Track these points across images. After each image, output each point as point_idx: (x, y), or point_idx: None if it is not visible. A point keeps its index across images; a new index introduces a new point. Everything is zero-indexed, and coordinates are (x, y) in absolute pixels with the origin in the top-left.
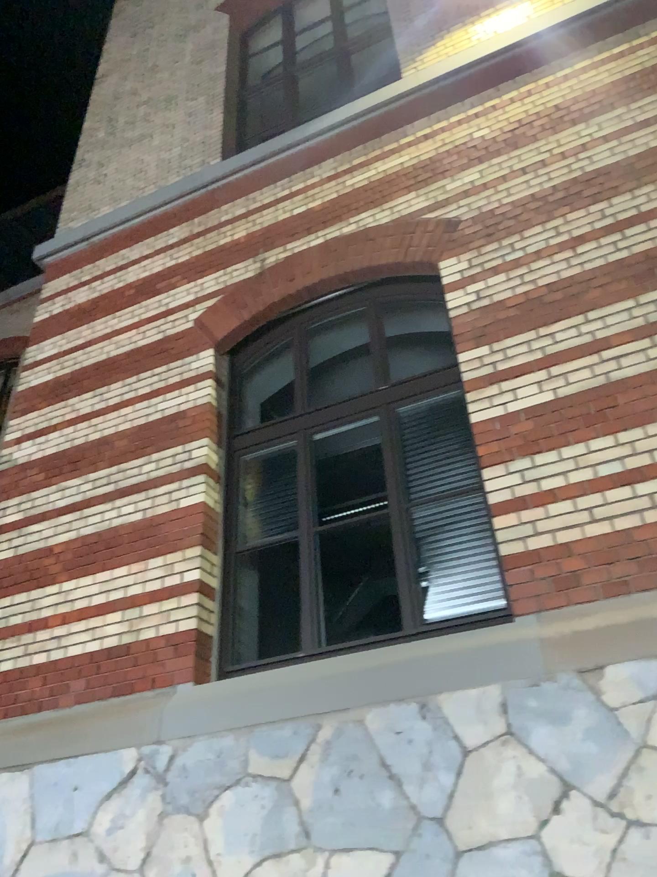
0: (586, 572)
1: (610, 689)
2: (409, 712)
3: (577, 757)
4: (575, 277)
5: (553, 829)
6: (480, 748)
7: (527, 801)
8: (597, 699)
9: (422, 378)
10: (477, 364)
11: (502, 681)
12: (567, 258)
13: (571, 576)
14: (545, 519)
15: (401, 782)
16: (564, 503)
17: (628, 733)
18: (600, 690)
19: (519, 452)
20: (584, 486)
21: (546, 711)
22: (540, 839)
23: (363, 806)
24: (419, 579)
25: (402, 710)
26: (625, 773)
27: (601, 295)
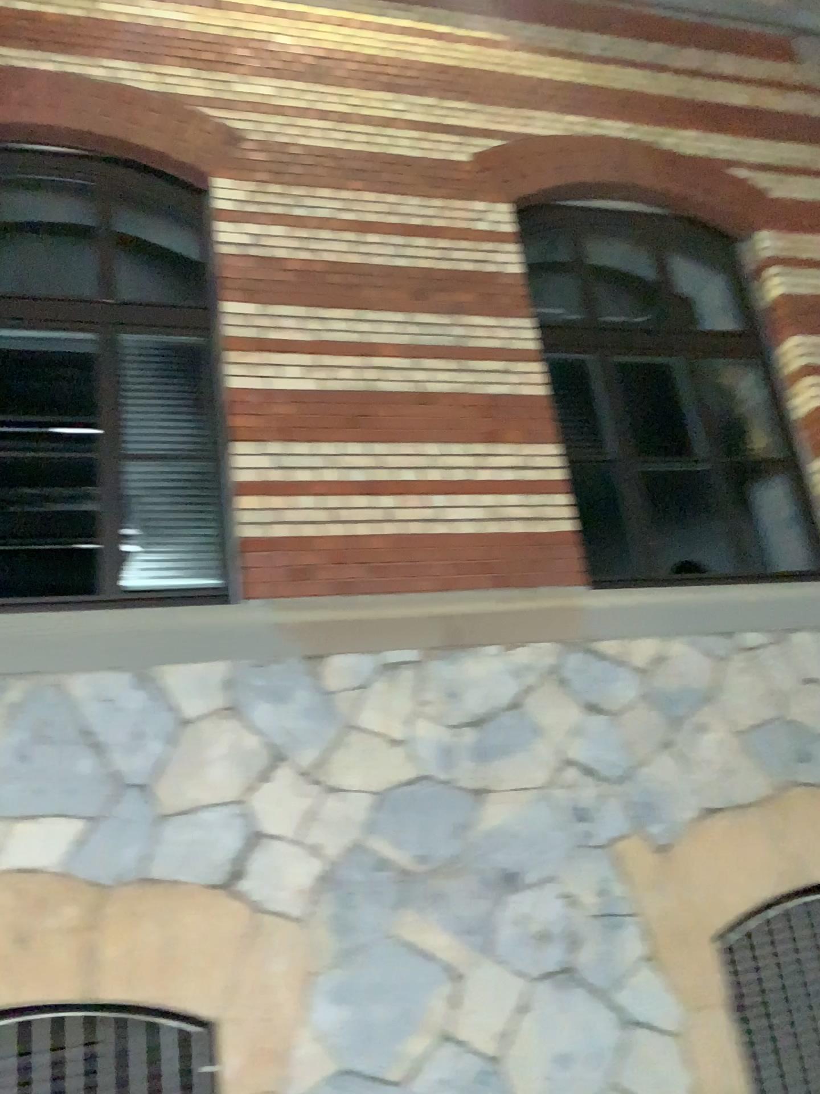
0: (321, 568)
1: (332, 676)
2: (127, 680)
3: (294, 733)
4: (359, 265)
5: (261, 793)
6: (201, 720)
7: (241, 770)
8: (318, 684)
9: (160, 308)
10: (244, 322)
11: (230, 659)
12: (354, 241)
13: (305, 568)
14: (290, 508)
15: (111, 749)
16: (311, 496)
17: (340, 715)
18: (322, 677)
19: (274, 433)
20: (333, 485)
21: (270, 691)
22: (248, 802)
23: (61, 773)
24: (126, 540)
25: (119, 677)
26: (331, 748)
27: (379, 296)
